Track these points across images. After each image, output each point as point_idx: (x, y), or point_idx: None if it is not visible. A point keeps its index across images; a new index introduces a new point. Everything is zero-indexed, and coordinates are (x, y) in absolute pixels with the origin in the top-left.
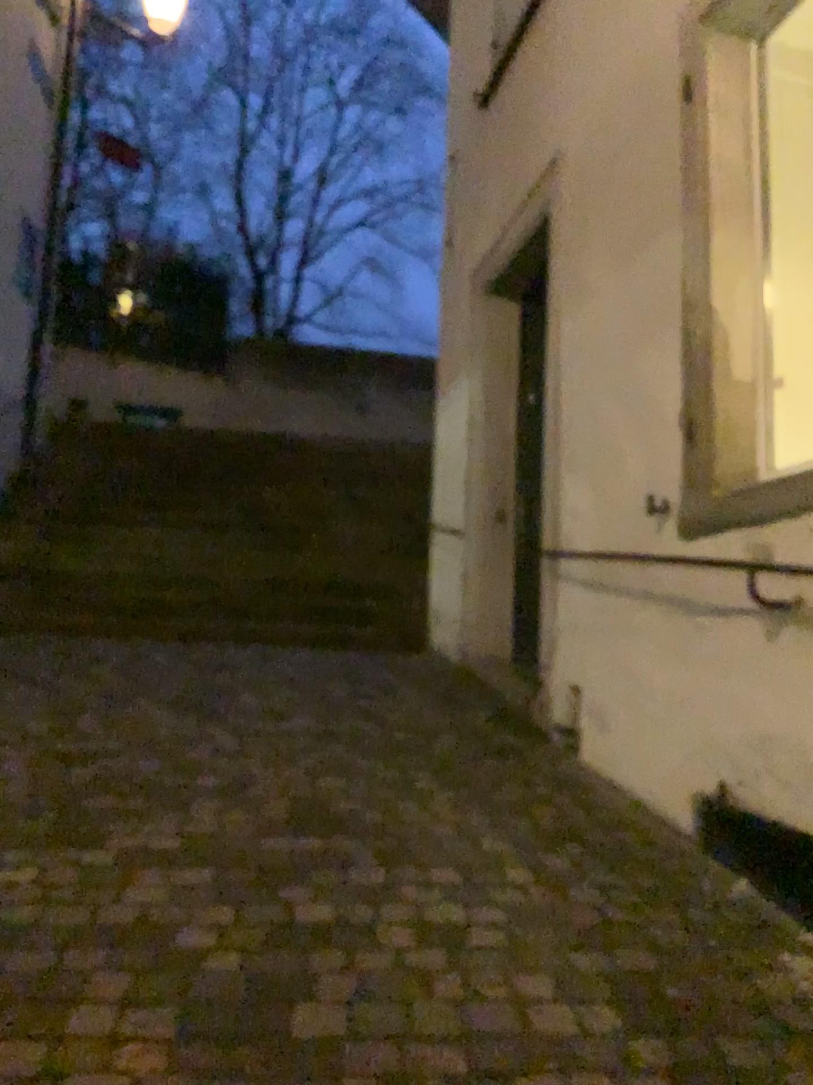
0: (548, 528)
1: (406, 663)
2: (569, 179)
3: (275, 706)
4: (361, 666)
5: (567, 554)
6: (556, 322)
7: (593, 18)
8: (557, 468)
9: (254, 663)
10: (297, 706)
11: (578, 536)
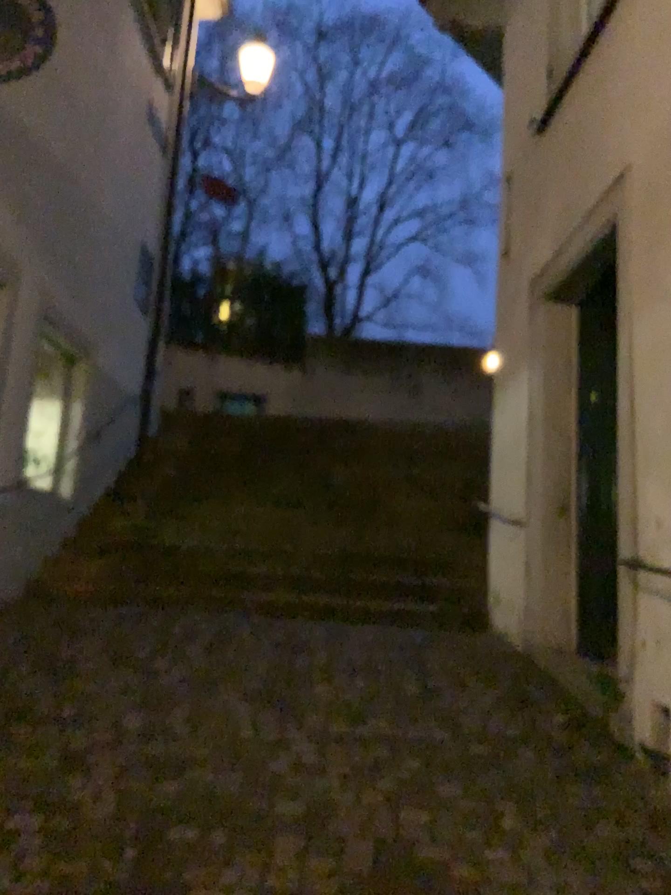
0: (623, 536)
1: (471, 651)
2: (638, 193)
3: (350, 706)
4: (429, 655)
5: (648, 567)
6: (627, 331)
7: (662, 38)
8: (632, 476)
9: (328, 649)
10: (371, 706)
11: (660, 550)
